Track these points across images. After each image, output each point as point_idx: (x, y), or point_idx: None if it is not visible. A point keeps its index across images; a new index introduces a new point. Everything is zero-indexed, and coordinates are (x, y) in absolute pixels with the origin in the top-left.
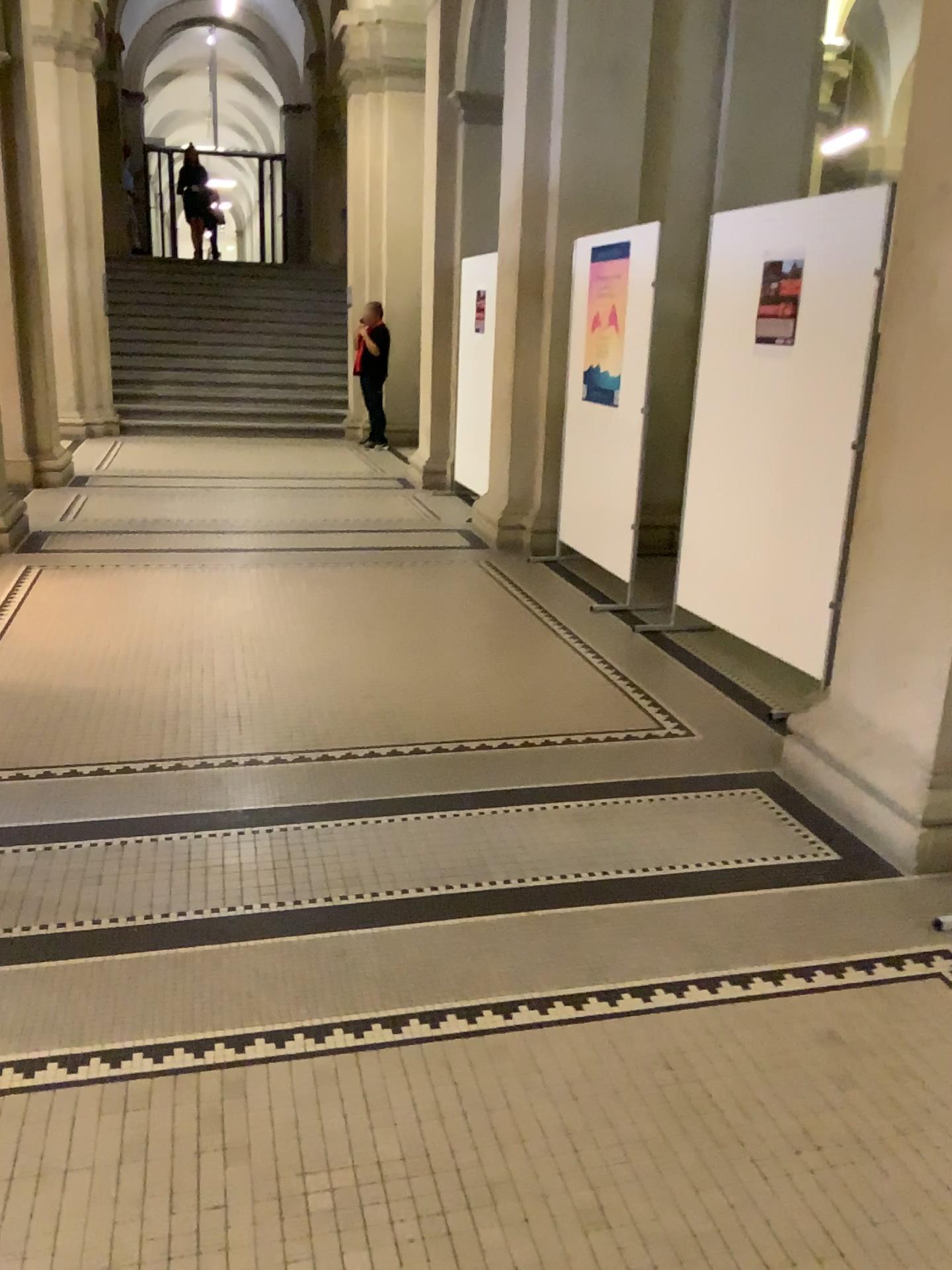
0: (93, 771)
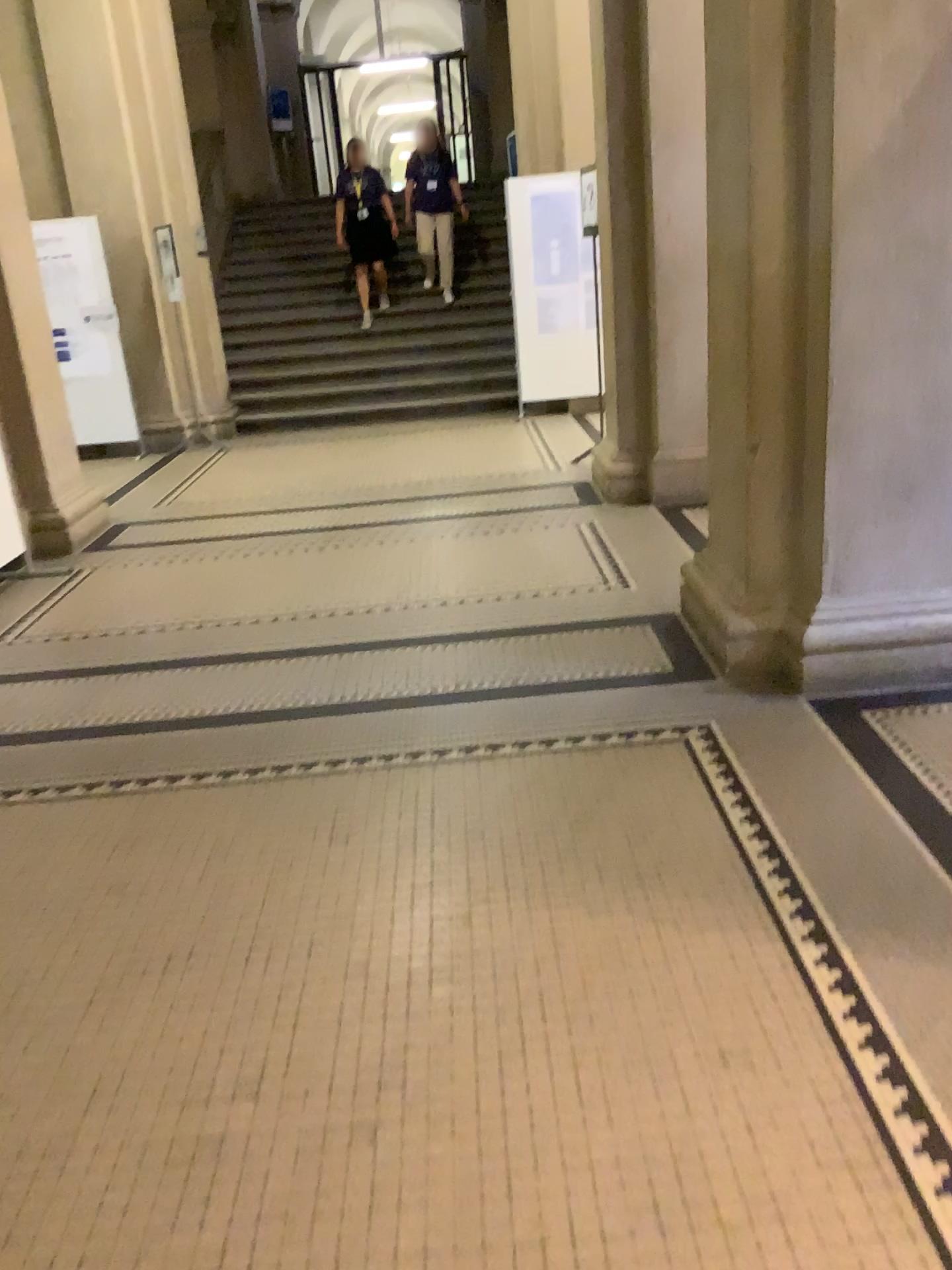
0: (499, 742)
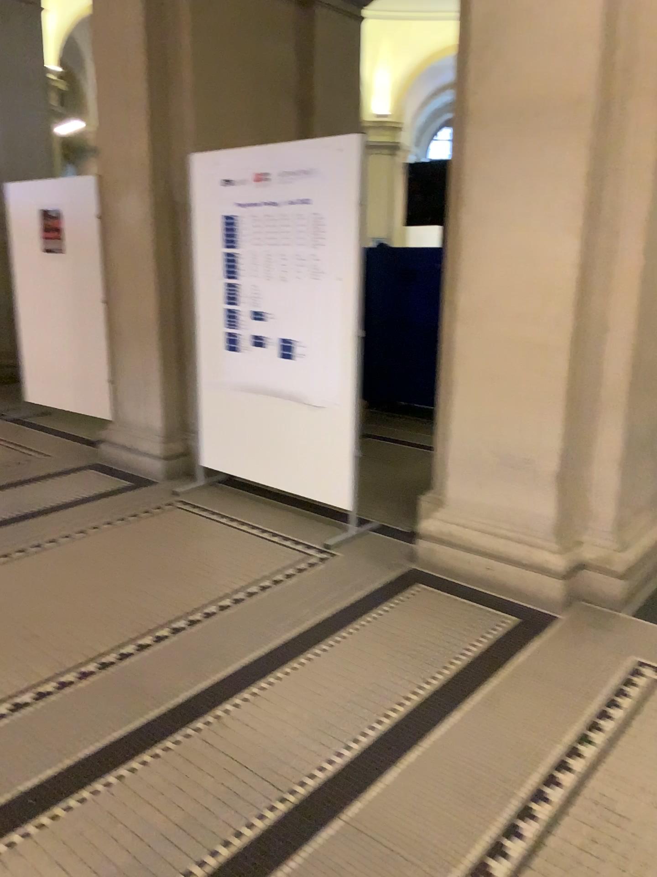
0: None
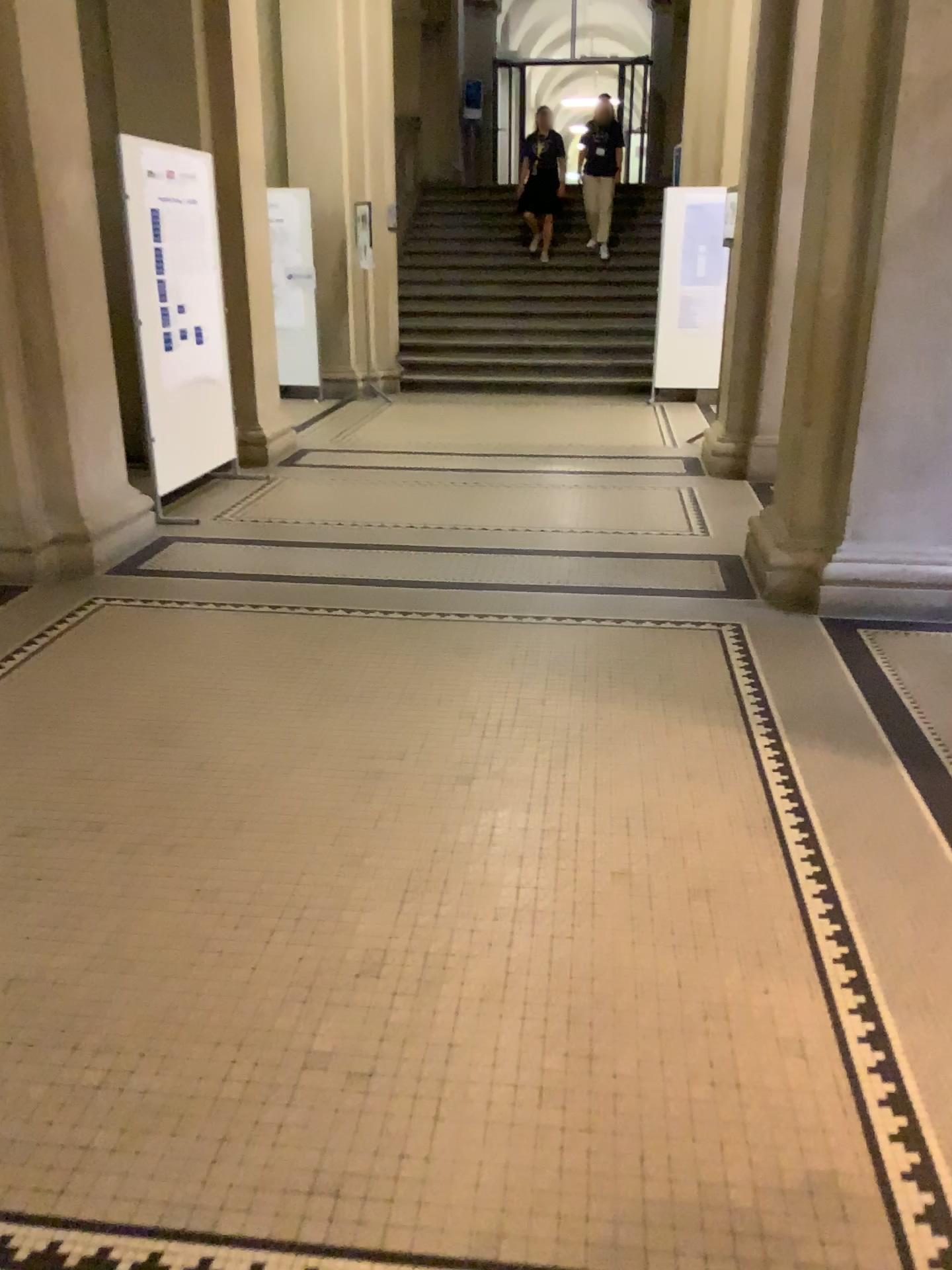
0: (581, 615)
